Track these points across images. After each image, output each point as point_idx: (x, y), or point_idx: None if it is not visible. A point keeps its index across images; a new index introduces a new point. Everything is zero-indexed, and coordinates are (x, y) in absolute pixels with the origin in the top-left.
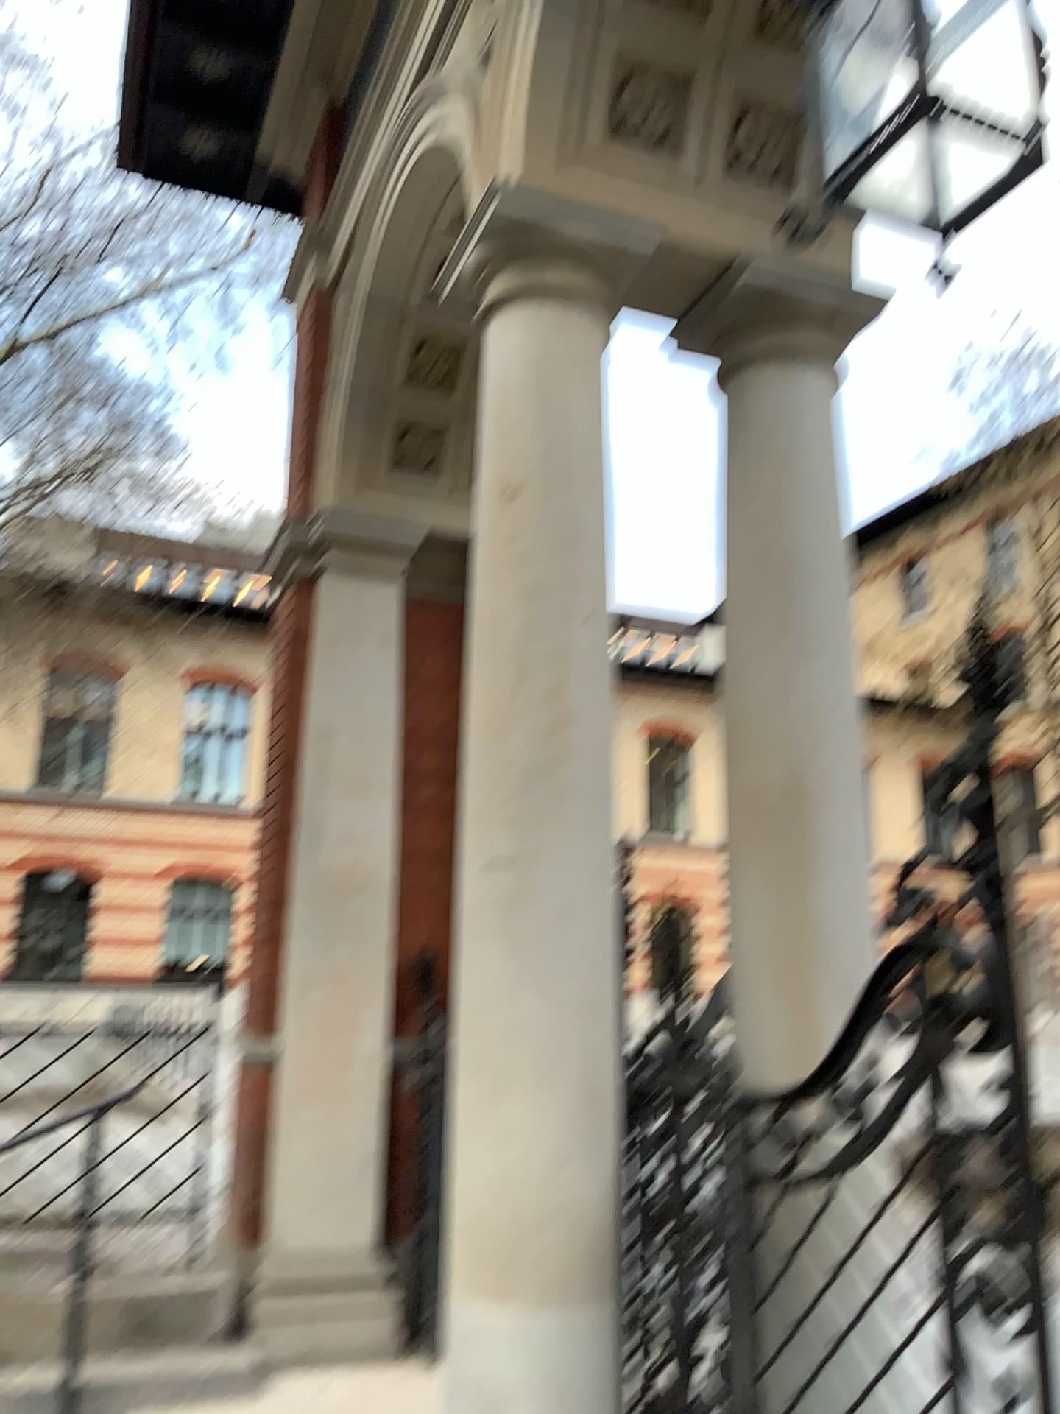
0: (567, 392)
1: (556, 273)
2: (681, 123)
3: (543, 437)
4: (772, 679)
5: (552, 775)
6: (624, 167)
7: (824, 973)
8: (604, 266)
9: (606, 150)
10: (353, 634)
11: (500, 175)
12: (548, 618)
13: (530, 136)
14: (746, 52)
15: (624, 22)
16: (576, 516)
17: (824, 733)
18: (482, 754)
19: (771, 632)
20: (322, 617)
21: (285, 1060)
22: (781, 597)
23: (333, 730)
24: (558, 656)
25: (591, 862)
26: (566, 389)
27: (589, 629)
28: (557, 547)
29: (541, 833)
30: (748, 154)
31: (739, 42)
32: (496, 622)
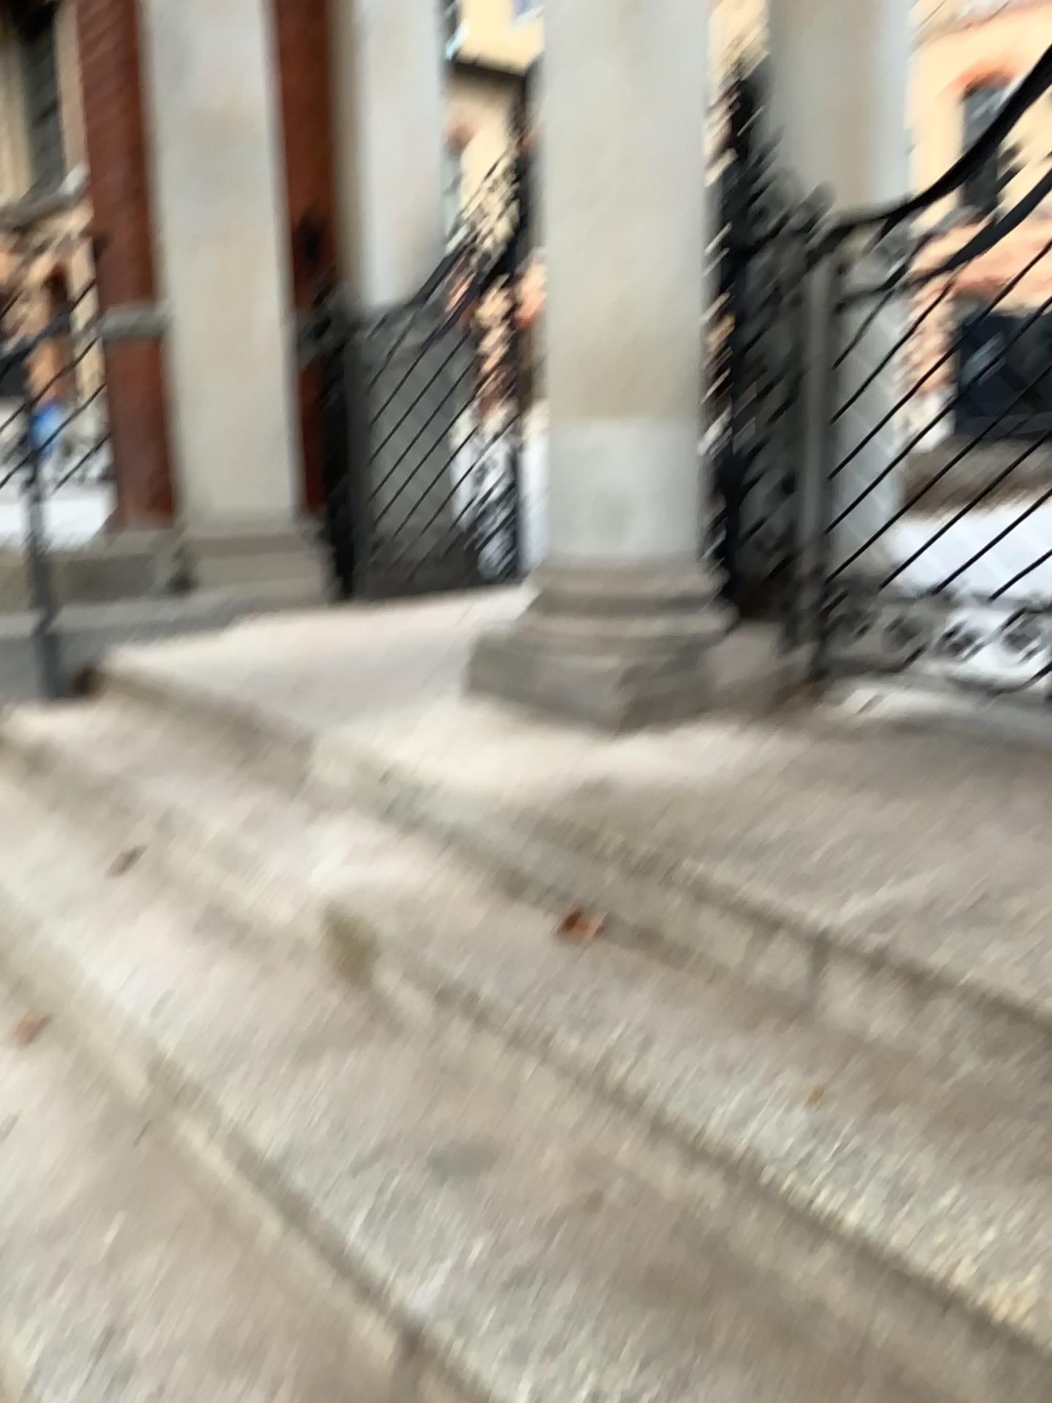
0: None
1: None
2: None
3: None
4: None
5: None
6: None
7: (880, 128)
8: None
9: None
10: None
11: None
12: None
13: None
14: None
15: None
16: None
17: None
18: None
19: None
20: None
21: (185, 322)
22: None
23: None
24: None
25: None
26: None
27: None
28: None
29: None
30: None
31: None
32: None
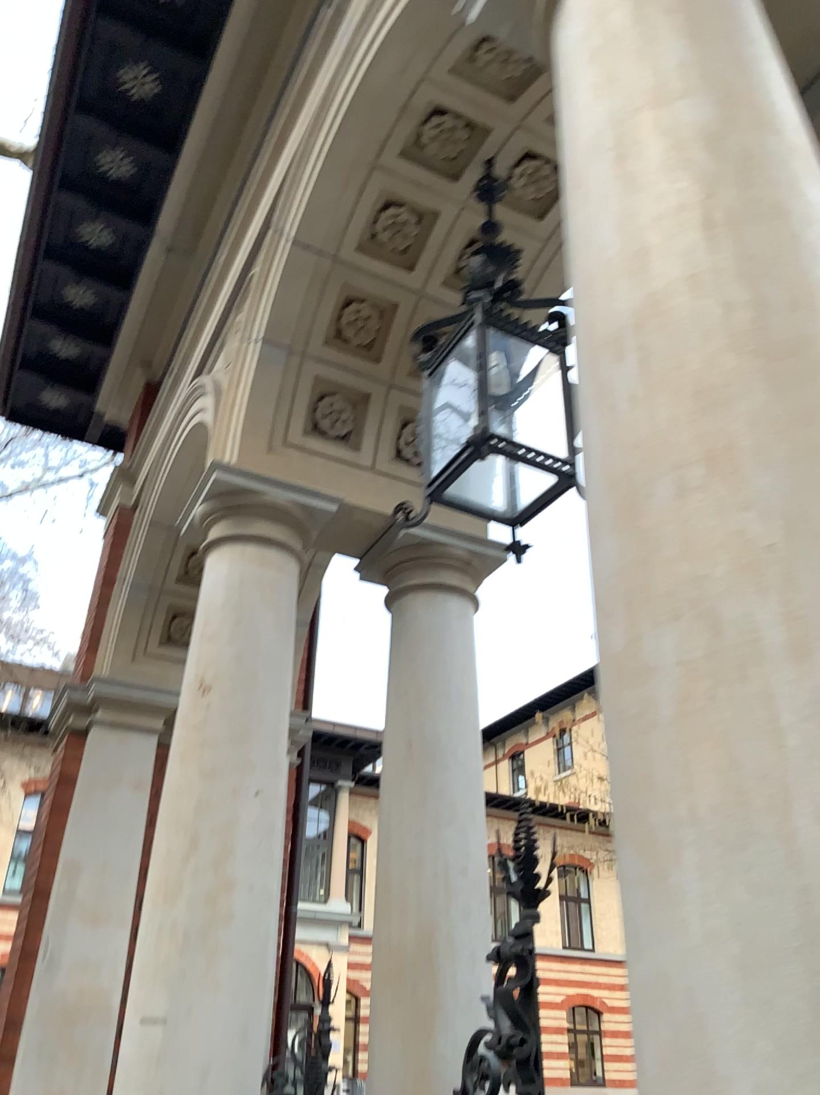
0: (253, 615)
1: (254, 526)
2: (358, 426)
3: (231, 649)
4: (408, 847)
5: (206, 937)
6: (313, 454)
7: None
8: (291, 523)
9: (300, 442)
10: (110, 781)
11: (222, 454)
12: (218, 798)
13: (243, 431)
14: (406, 382)
15: (318, 359)
16: (250, 712)
17: (446, 895)
18: (150, 915)
19: (408, 808)
20: (87, 766)
21: None
22: (417, 778)
23: (82, 865)
24: (223, 830)
25: (233, 1018)
26: (252, 613)
27: (252, 807)
28: (232, 738)
29: (190, 991)
30: (407, 448)
31: (400, 376)
32: (176, 799)
